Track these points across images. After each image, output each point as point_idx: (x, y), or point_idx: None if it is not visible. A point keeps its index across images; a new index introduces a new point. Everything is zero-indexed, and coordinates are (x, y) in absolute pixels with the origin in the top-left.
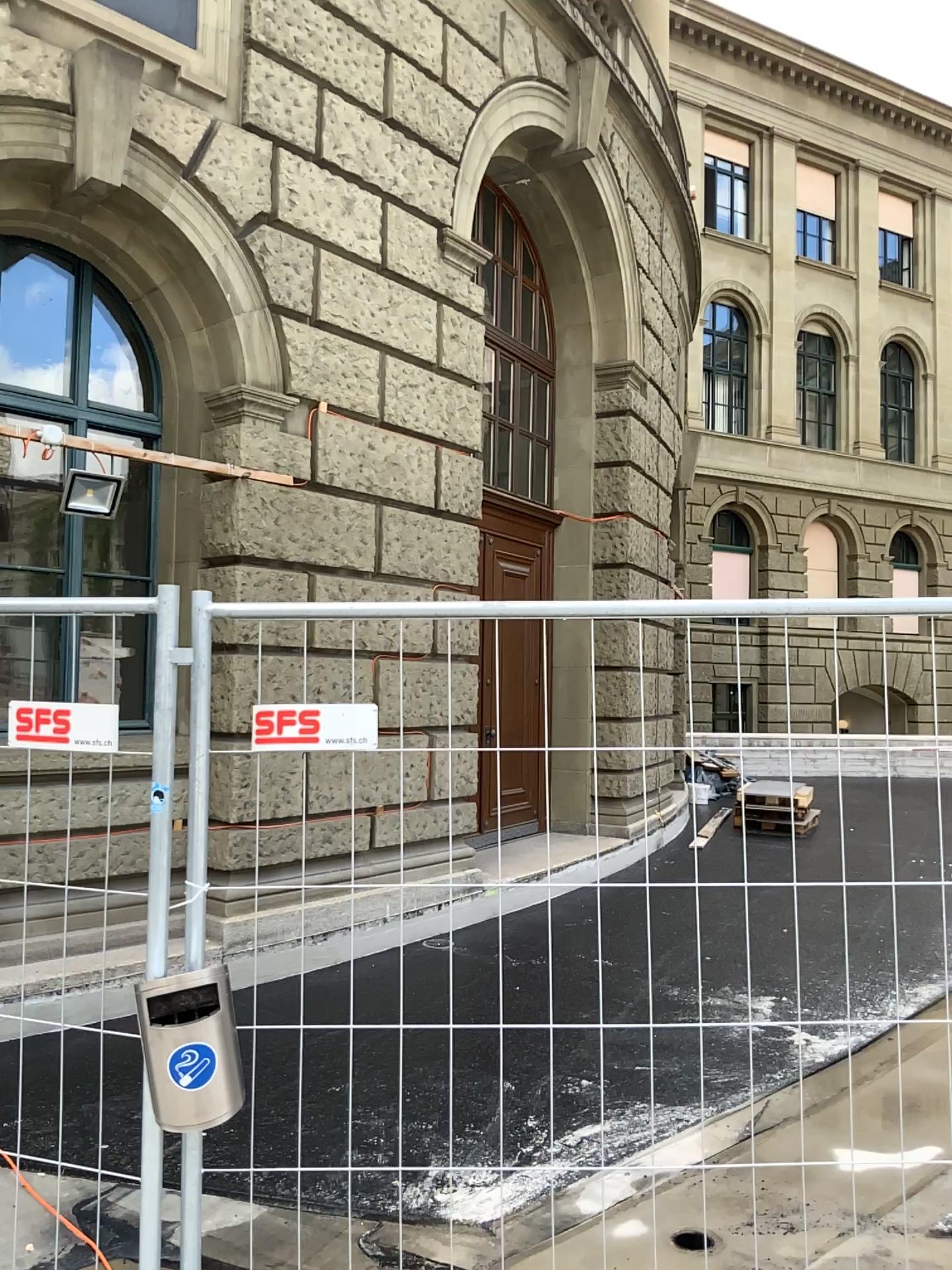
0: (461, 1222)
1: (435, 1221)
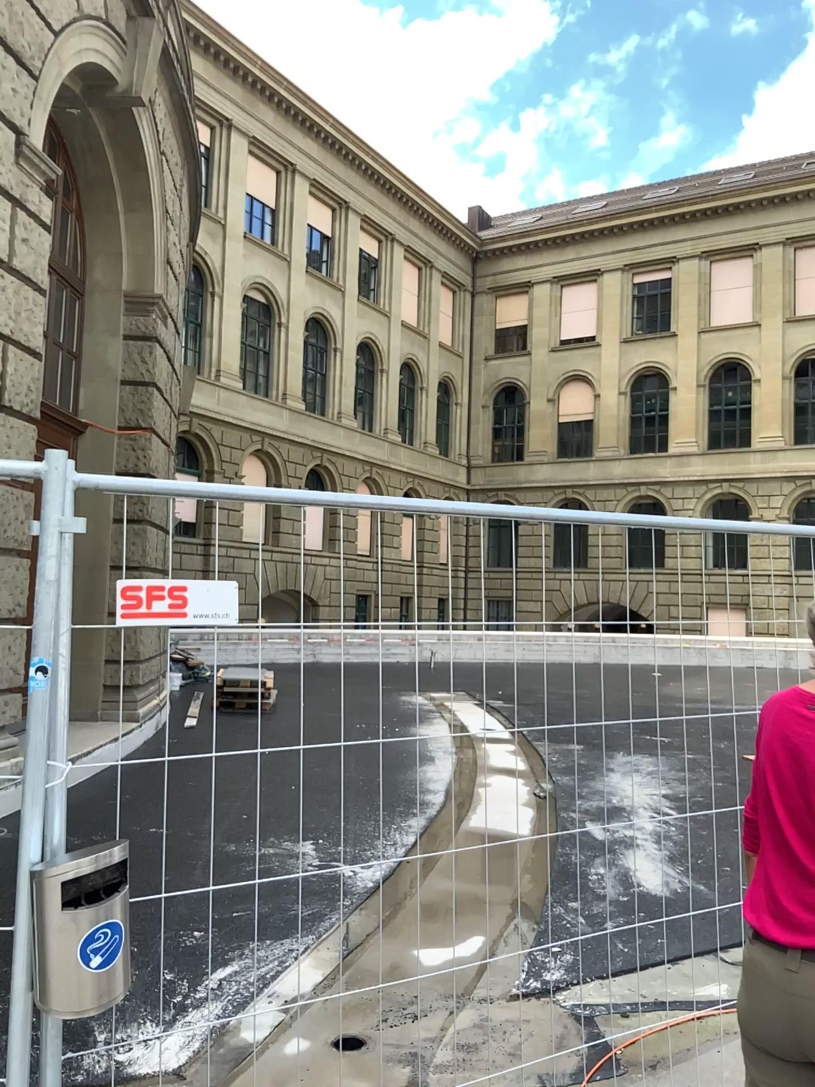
0: (154, 1074)
1: (130, 1080)
